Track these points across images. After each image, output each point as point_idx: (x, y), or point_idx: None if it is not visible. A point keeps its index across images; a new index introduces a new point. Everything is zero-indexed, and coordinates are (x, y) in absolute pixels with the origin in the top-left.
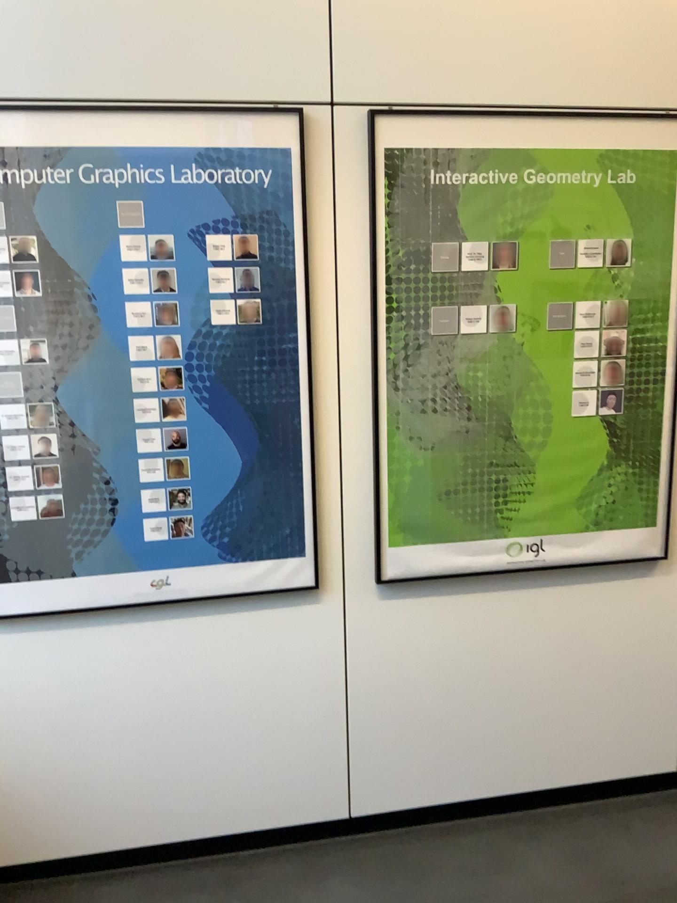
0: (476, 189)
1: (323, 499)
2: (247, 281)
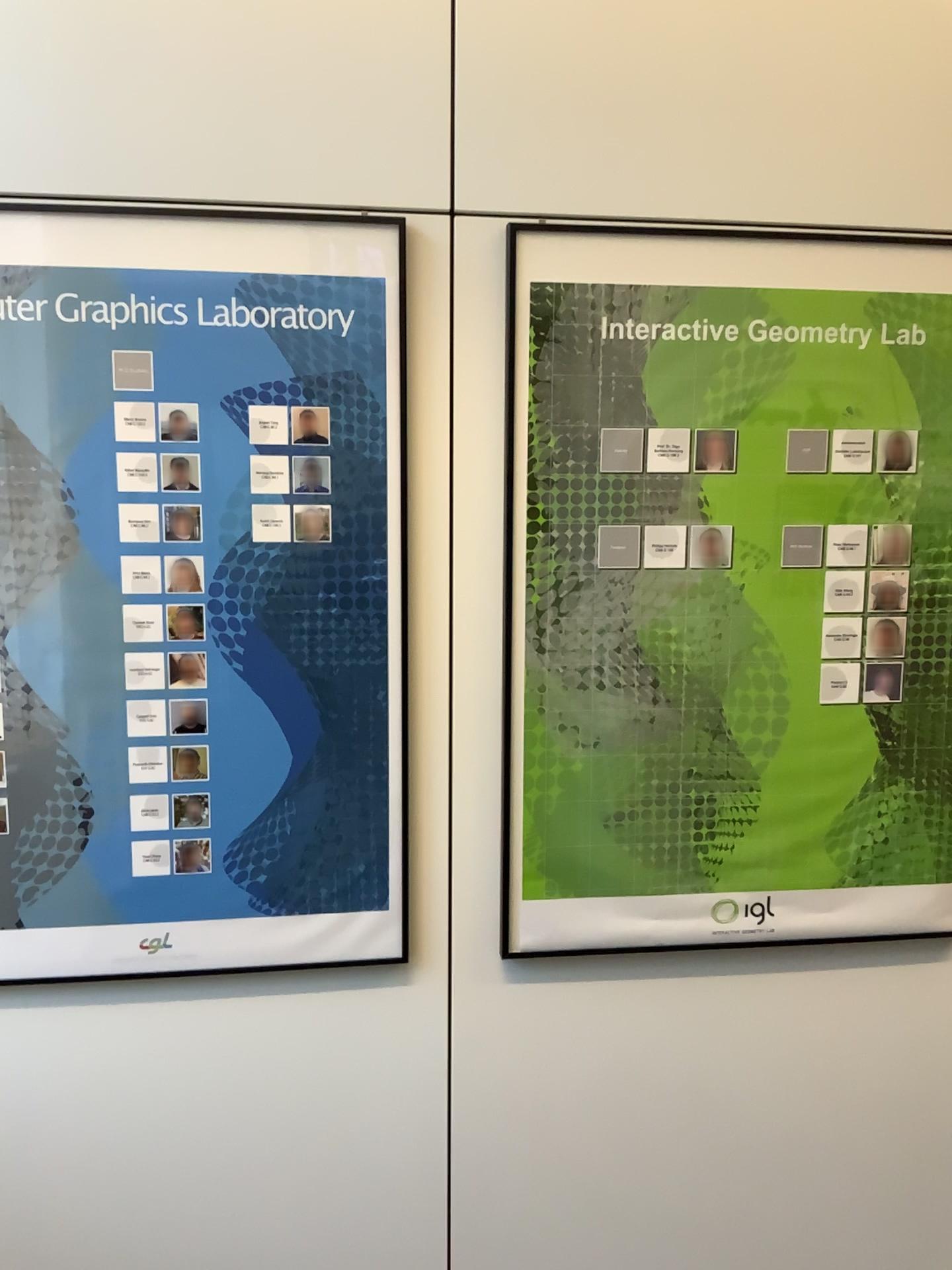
0: (674, 348)
1: (419, 819)
2: (310, 478)
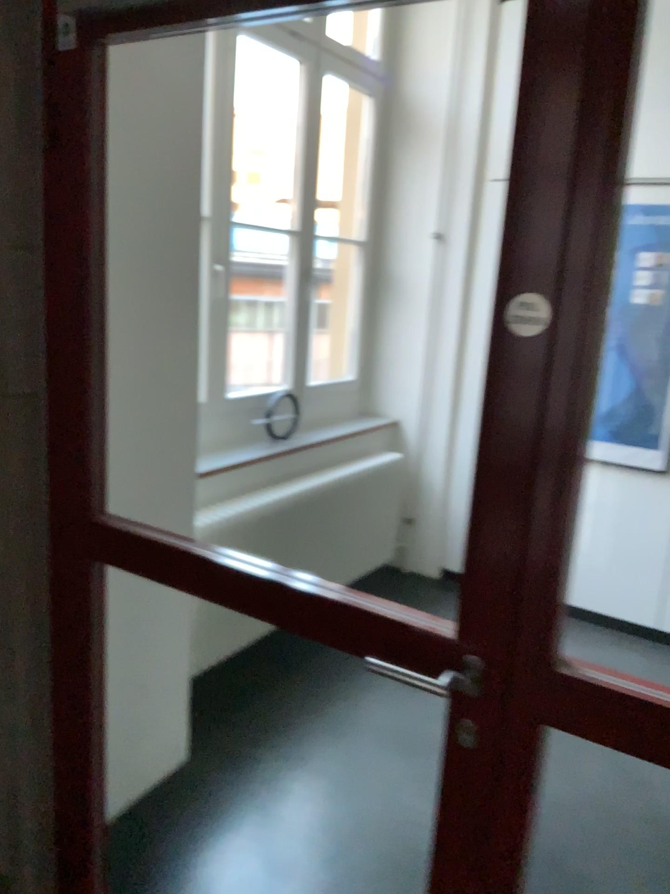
0: None
1: None
2: (657, 279)
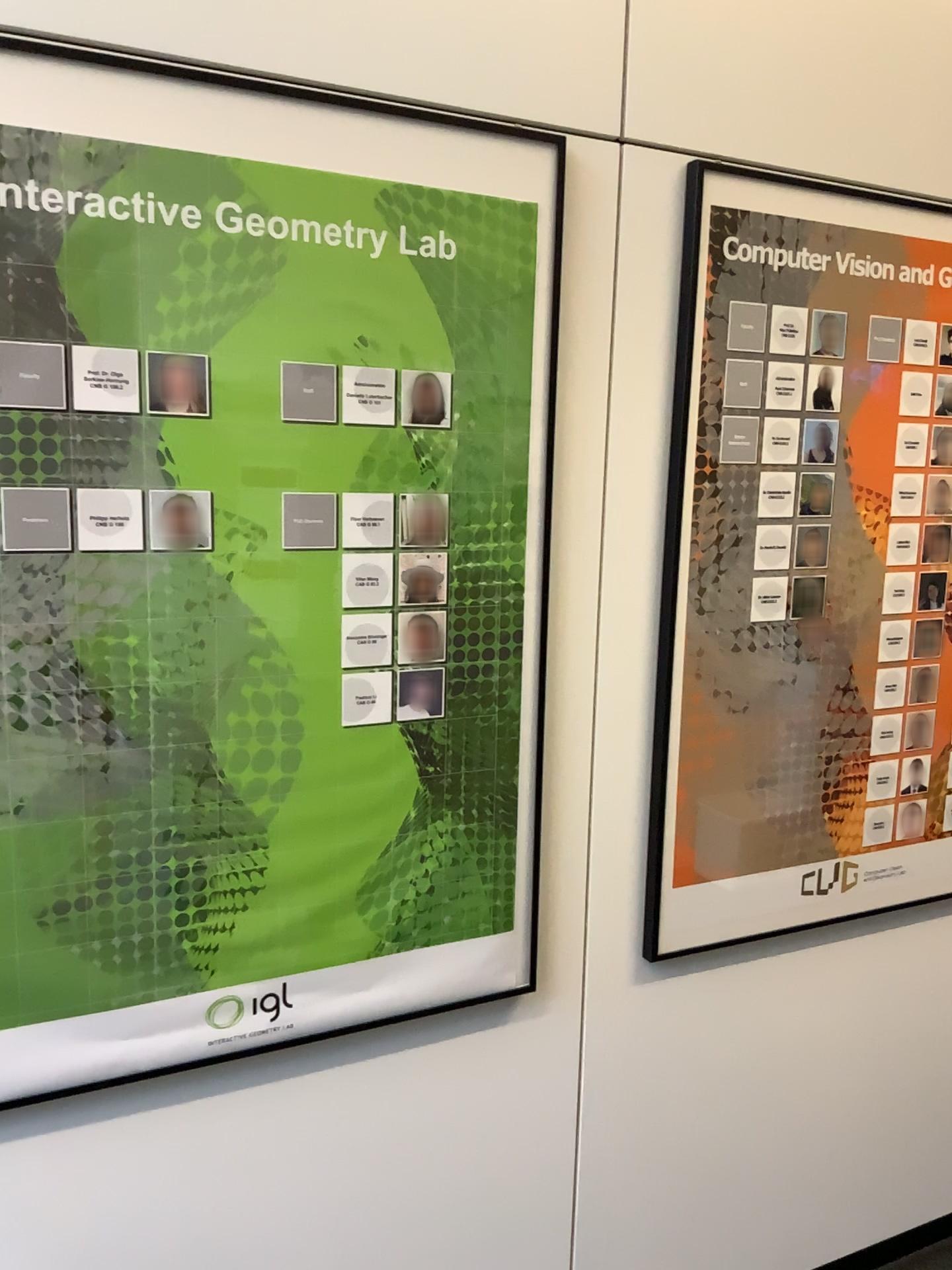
0: (97, 226)
1: None
2: None
